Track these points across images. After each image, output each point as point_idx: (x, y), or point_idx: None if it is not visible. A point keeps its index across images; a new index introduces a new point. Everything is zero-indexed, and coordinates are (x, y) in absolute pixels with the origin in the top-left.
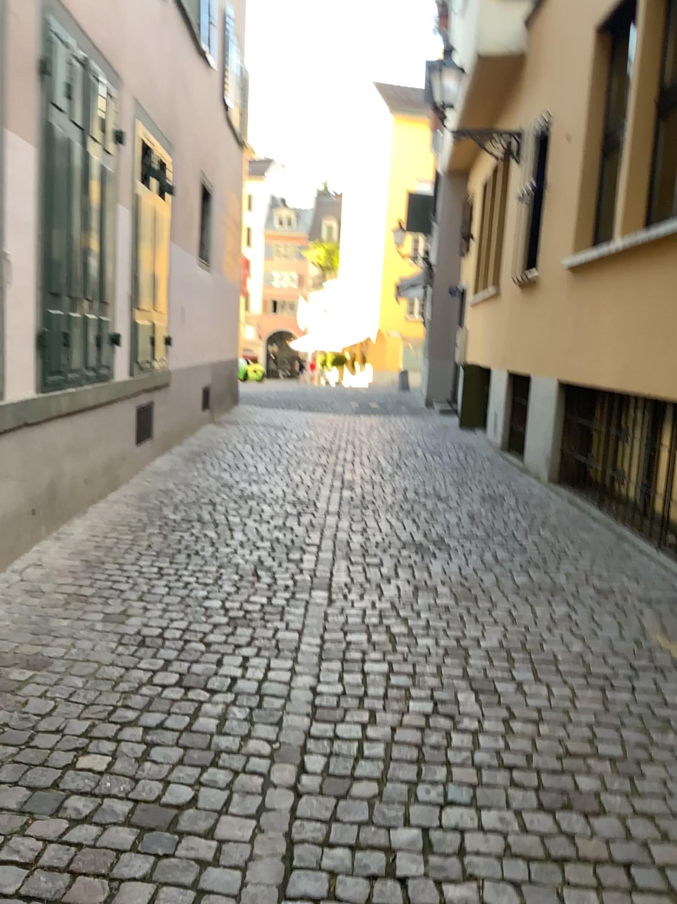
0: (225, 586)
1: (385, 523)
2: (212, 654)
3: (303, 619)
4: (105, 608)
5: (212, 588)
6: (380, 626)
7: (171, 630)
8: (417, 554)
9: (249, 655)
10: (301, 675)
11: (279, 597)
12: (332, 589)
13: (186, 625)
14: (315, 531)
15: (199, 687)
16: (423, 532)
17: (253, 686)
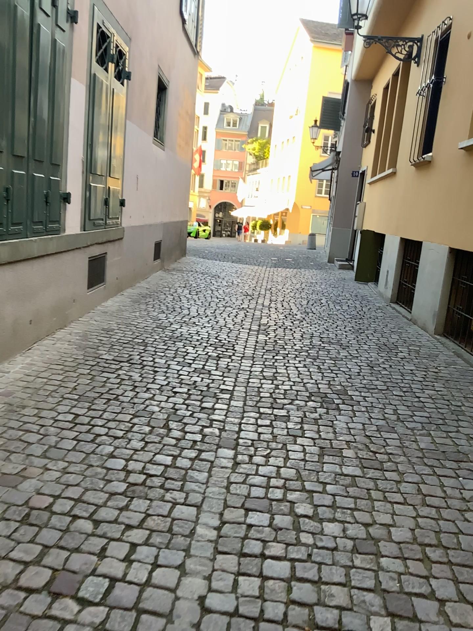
0: (133, 440)
1: (293, 372)
2: (98, 538)
3: (204, 486)
4: (3, 467)
5: (121, 441)
6: (283, 500)
7: (62, 499)
8: (322, 407)
9: (138, 540)
10: (191, 576)
11: (185, 456)
12: (238, 446)
13: (80, 493)
14: (230, 378)
15: (68, 596)
16: (328, 383)
17: (132, 595)
